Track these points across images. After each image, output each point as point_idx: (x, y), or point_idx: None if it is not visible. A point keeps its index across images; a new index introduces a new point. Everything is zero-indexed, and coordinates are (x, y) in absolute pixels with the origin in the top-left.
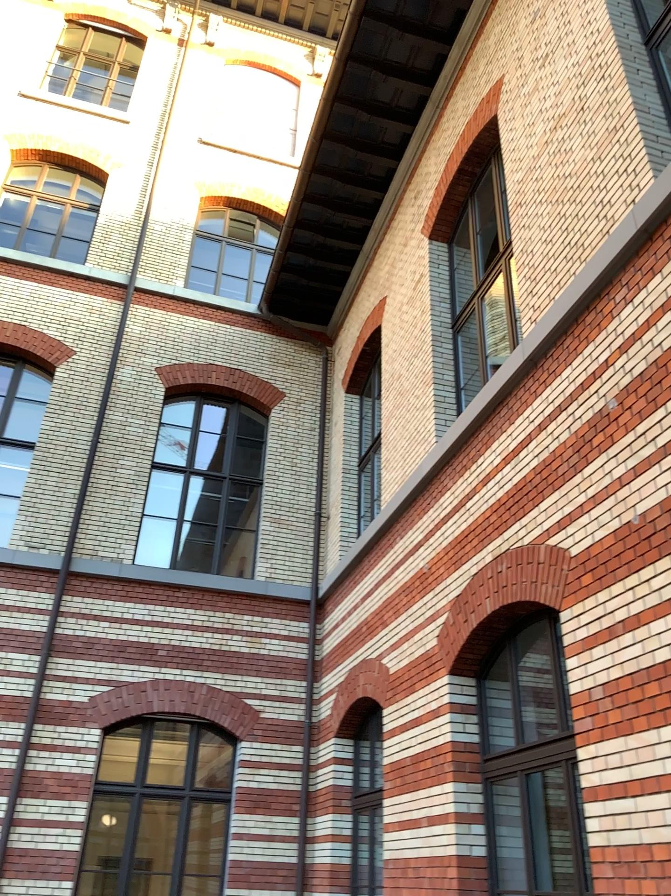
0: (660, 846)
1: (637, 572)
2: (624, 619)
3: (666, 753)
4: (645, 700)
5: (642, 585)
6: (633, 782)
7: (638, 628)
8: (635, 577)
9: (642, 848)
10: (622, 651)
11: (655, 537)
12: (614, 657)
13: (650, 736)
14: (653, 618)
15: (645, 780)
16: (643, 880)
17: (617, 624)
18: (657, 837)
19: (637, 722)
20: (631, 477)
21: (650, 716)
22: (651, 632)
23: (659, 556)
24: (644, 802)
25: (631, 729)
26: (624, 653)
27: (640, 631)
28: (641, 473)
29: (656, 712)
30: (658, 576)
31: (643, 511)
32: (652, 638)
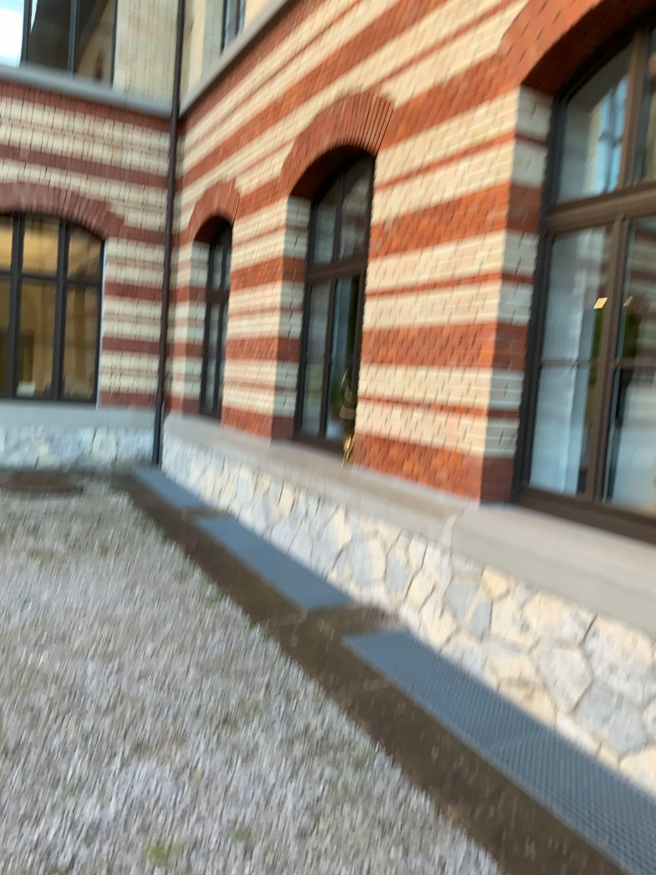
0: (404, 327)
1: (436, 131)
2: (419, 168)
3: (421, 269)
4: (417, 231)
5: (436, 142)
6: (397, 287)
7: (425, 177)
8: (433, 135)
9: (393, 328)
10: (412, 194)
11: (454, 102)
12: (405, 198)
13: (415, 257)
14: (437, 170)
15: (404, 286)
16: (390, 347)
17: (414, 172)
18: (404, 322)
19: (409, 247)
20: (453, 41)
21: (418, 243)
22: (433, 181)
23: (452, 119)
24: (401, 300)
25: (404, 251)
26: (413, 195)
27: (426, 180)
28: (461, 39)
29: (423, 241)
30: (448, 137)
31: (453, 76)
32: (433, 186)
